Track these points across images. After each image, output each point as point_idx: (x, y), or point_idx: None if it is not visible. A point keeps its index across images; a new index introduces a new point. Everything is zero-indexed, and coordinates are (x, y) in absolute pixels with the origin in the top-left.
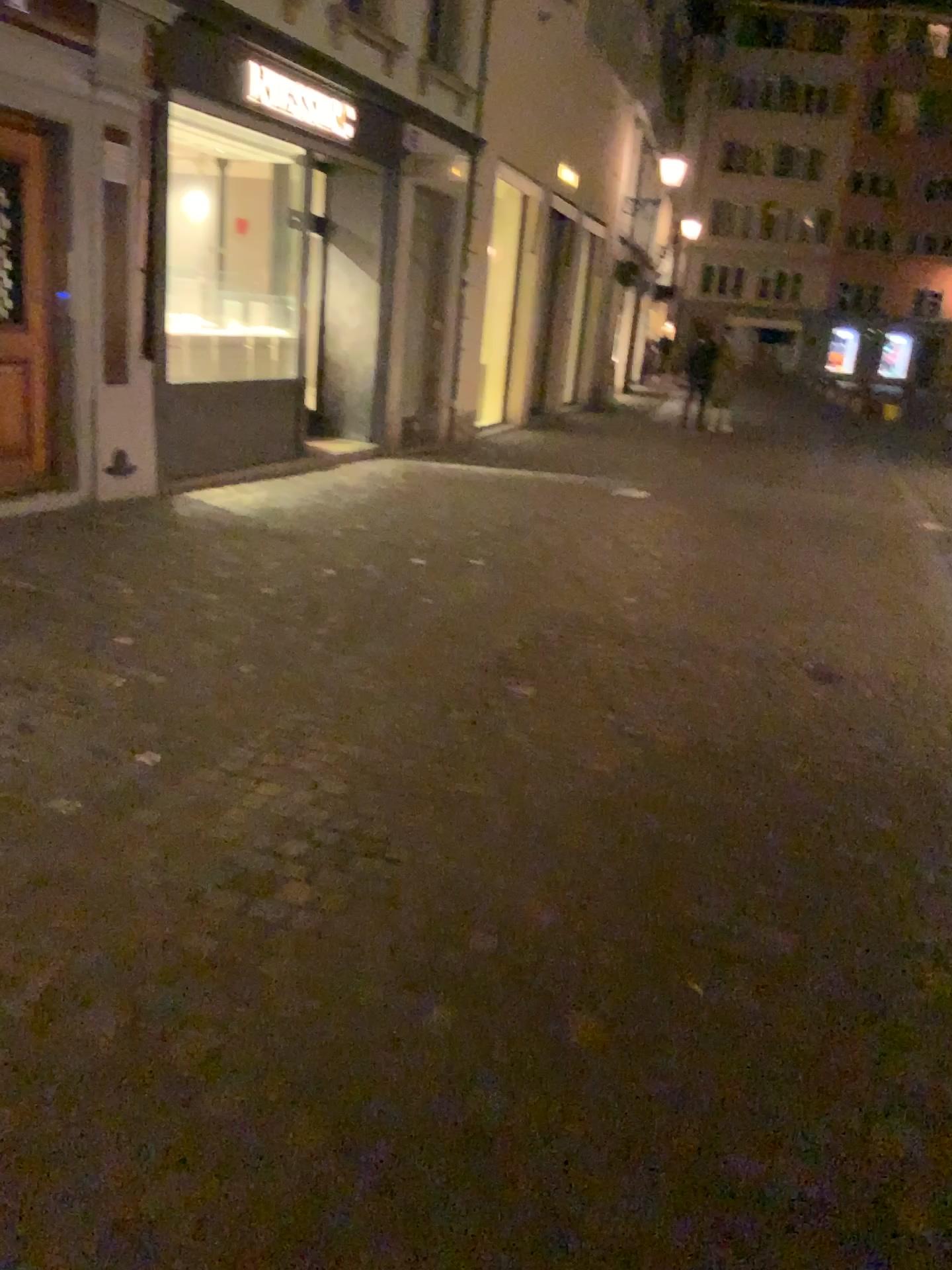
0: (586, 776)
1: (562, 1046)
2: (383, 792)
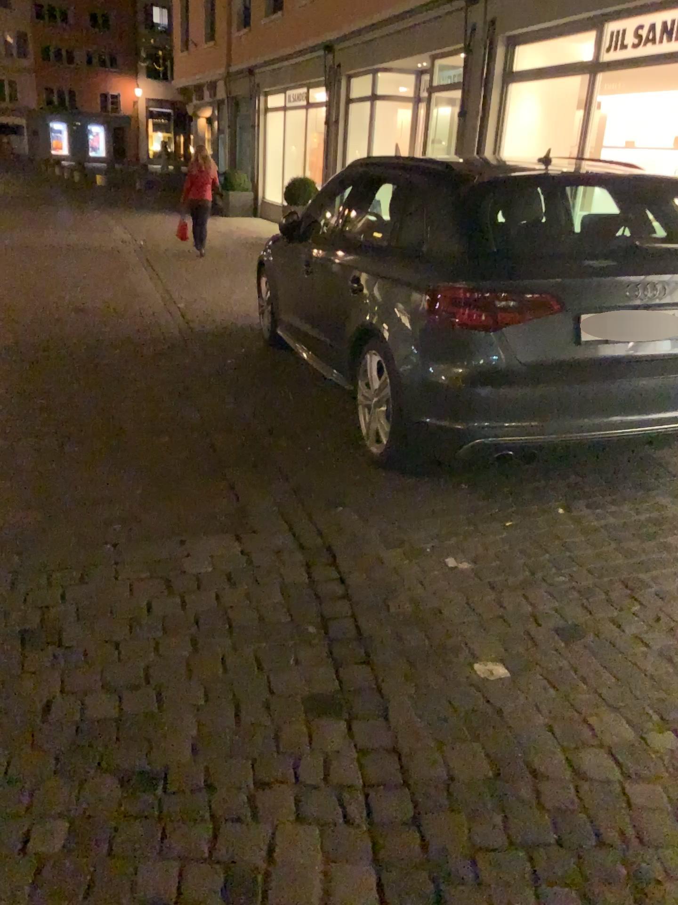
0: None
1: None
2: None
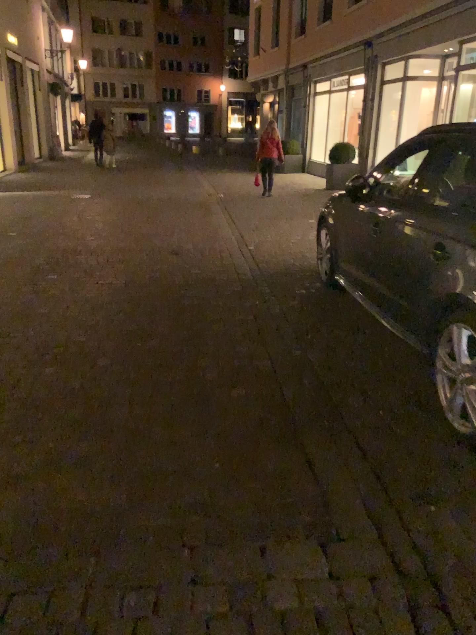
0: (84, 297)
1: (94, 364)
2: (0, 317)
